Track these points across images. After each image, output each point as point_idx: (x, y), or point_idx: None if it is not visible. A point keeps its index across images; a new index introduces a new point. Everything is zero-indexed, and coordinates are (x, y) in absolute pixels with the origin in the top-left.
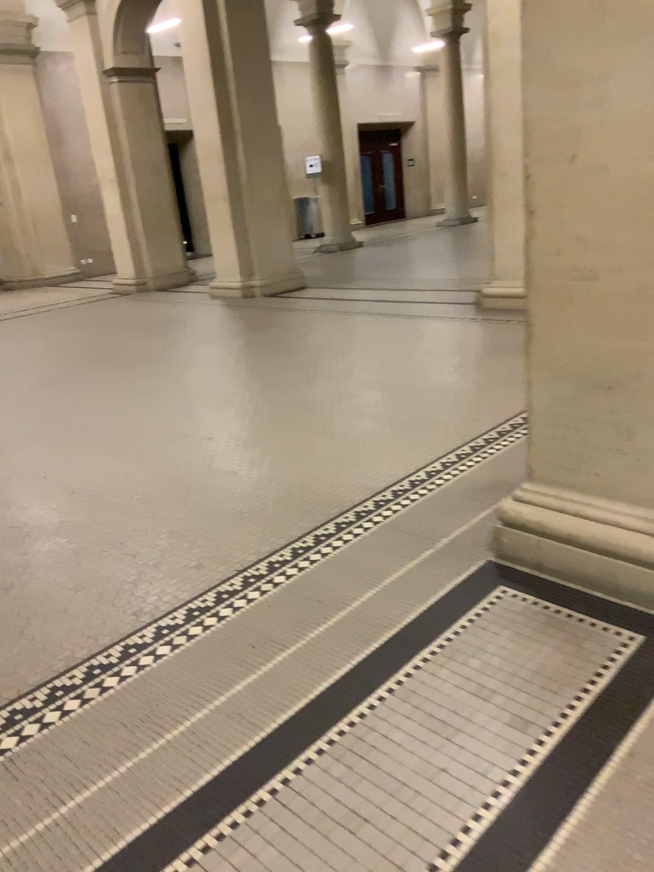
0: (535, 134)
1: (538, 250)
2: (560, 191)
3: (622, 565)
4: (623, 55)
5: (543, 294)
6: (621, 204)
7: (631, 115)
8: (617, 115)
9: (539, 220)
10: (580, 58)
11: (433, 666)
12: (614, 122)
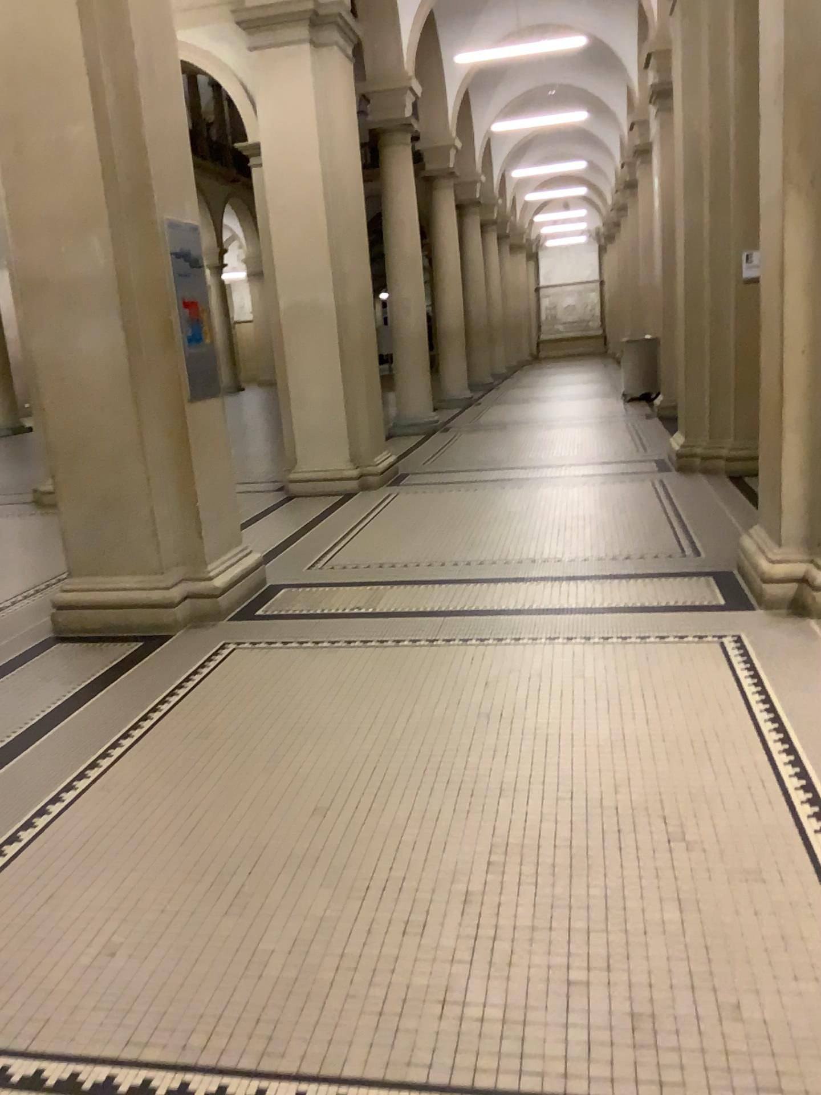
0: (42, 364)
1: (53, 429)
2: (61, 395)
3: (131, 611)
4: (82, 326)
5: (60, 455)
6: (94, 402)
7: (91, 357)
8: (84, 356)
9: (51, 412)
10: (60, 326)
11: (16, 677)
12: (83, 359)
